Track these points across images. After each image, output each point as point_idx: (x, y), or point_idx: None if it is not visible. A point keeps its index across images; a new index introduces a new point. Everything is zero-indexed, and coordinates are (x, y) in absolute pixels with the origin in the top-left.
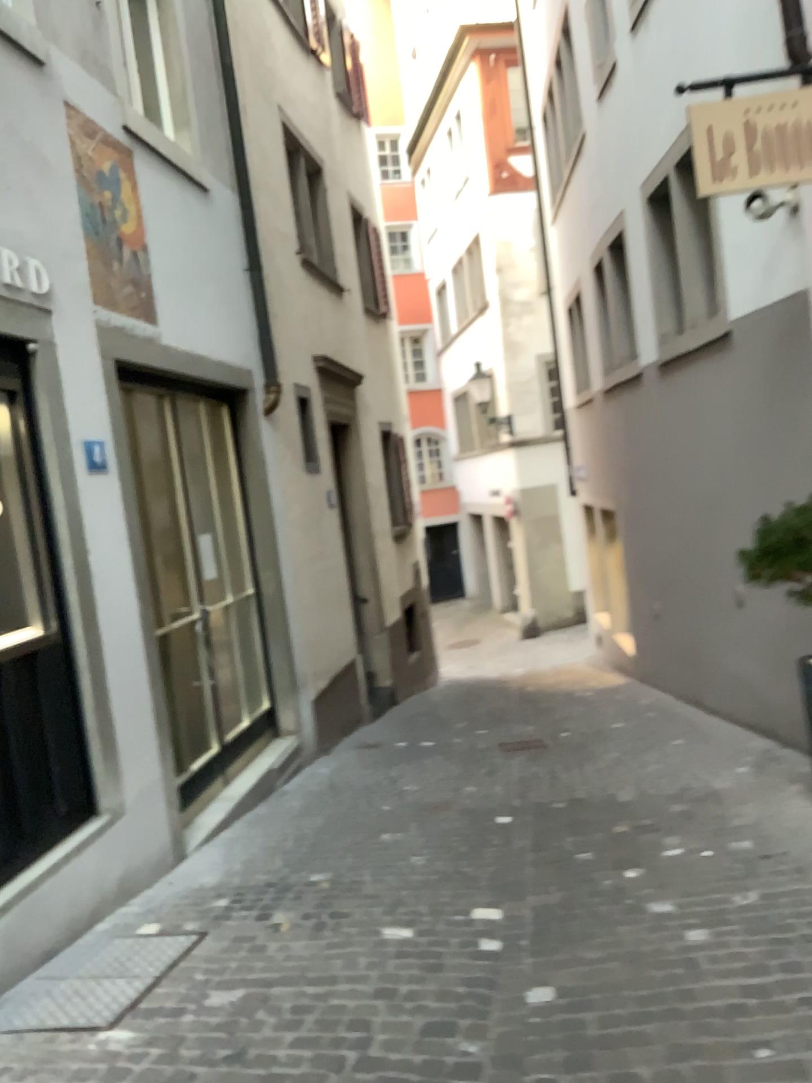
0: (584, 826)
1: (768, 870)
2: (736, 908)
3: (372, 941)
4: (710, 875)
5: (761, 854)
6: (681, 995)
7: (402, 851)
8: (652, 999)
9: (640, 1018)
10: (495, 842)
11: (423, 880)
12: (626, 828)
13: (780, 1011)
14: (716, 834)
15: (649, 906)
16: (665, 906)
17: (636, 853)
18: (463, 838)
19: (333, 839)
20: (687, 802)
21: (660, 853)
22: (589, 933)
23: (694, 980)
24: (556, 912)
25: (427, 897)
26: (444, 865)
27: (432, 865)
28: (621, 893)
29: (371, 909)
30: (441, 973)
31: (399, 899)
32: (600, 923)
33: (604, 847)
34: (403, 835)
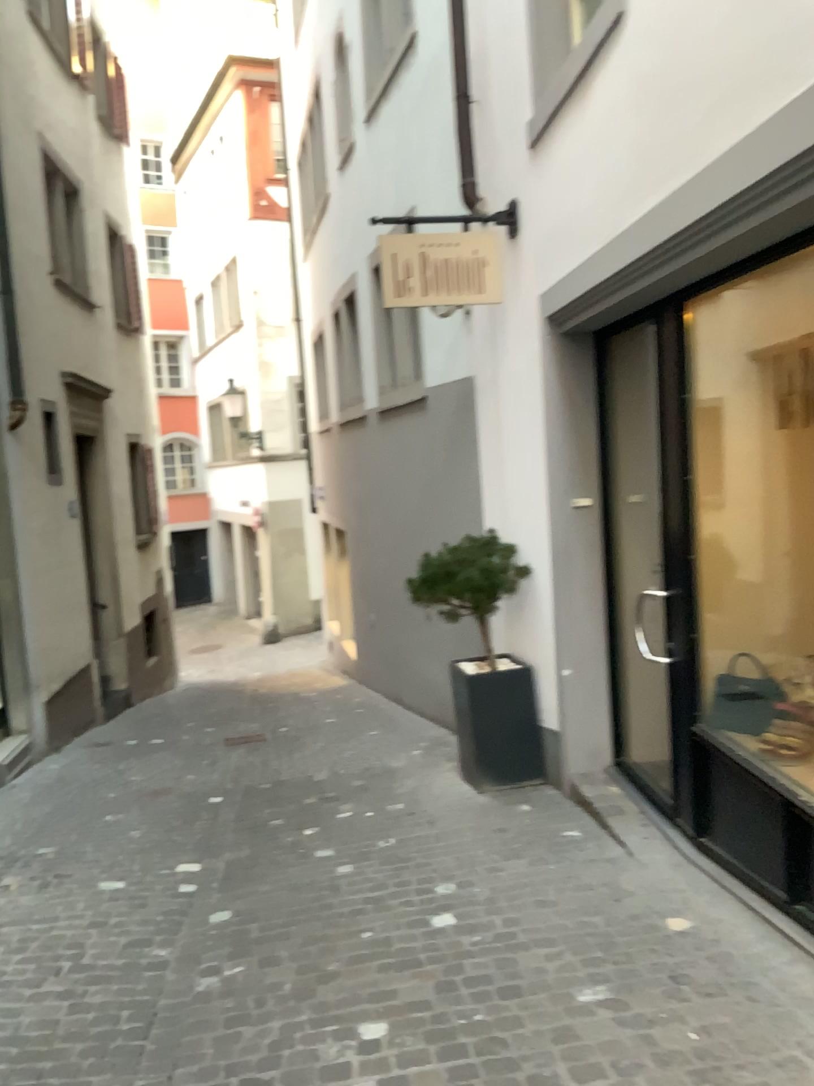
0: (279, 799)
1: (405, 822)
2: (374, 848)
3: (90, 889)
4: (363, 828)
5: (403, 812)
6: (319, 903)
7: (122, 825)
8: (298, 907)
9: (287, 920)
10: (203, 815)
11: (138, 845)
12: (311, 799)
13: (382, 906)
14: (377, 800)
15: (313, 851)
16: (325, 850)
17: (314, 816)
18: (177, 814)
19: (61, 820)
20: (364, 778)
21: (332, 815)
22: (264, 871)
23: (332, 894)
24: (242, 860)
25: (140, 857)
26: (158, 834)
27: (147, 835)
28: (294, 844)
29: (91, 869)
30: (145, 905)
31: (116, 859)
32: (274, 865)
33: (290, 813)
34: (125, 813)
